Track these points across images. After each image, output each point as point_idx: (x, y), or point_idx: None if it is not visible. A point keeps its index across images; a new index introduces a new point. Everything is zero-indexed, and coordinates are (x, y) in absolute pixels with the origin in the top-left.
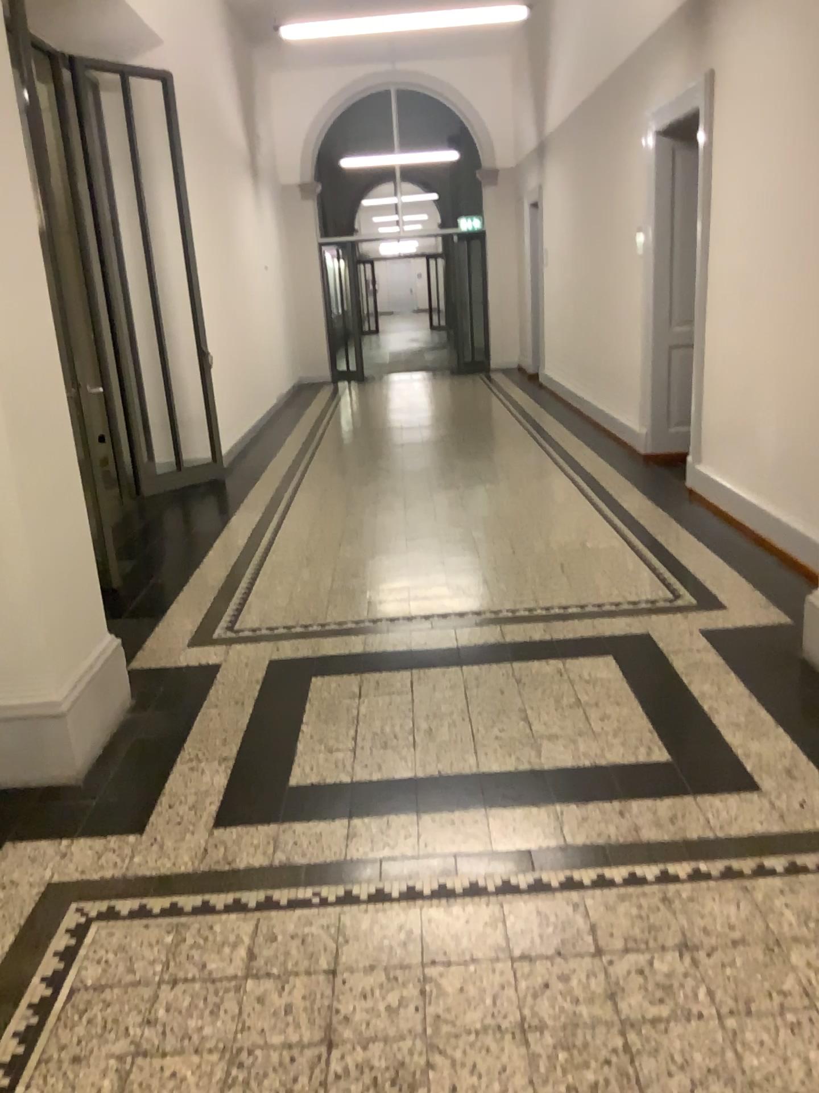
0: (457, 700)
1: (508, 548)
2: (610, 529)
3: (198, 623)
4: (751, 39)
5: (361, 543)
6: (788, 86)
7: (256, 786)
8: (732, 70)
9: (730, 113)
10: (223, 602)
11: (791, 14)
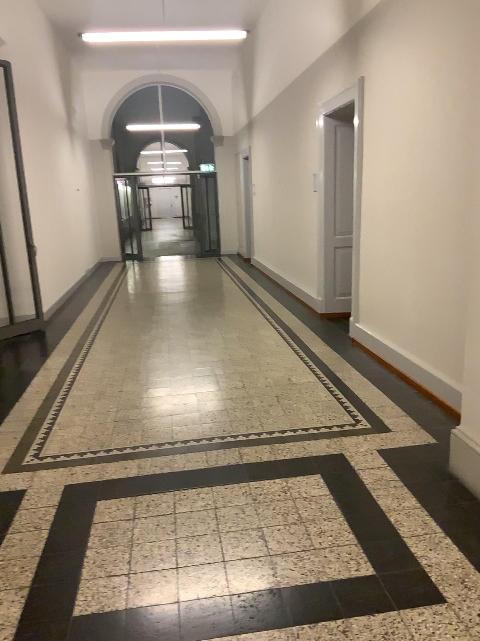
0: (209, 518)
1: (238, 383)
2: (305, 368)
3: (14, 450)
4: (390, 56)
5: (138, 379)
6: (416, 86)
7: (46, 617)
8: (377, 75)
9: (377, 102)
10: (35, 431)
11: (417, 40)
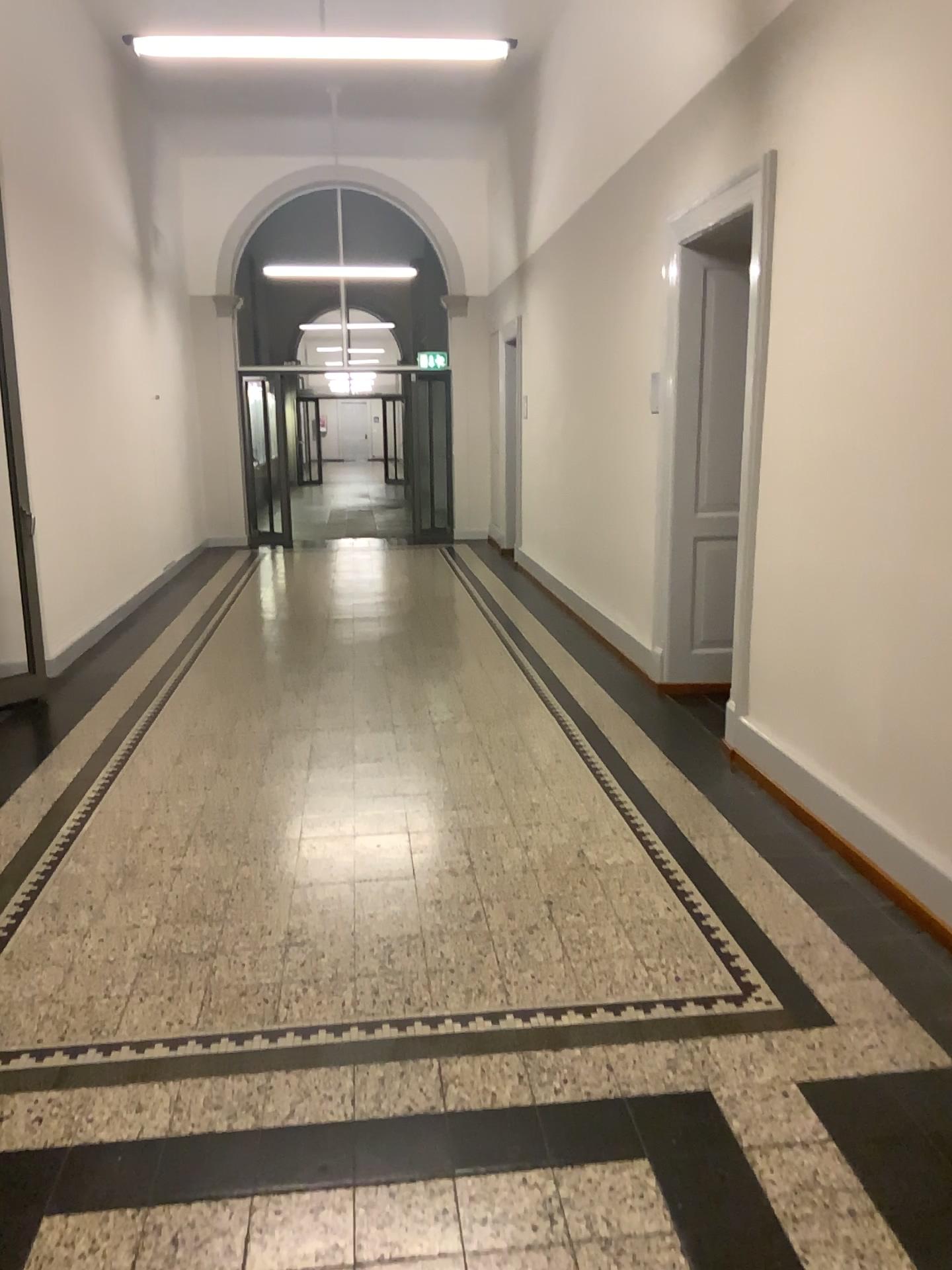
0: None
1: (459, 857)
2: (621, 824)
3: None
4: (845, 96)
5: (227, 837)
6: (910, 163)
7: None
8: (810, 144)
9: (808, 206)
10: None
11: (915, 54)
